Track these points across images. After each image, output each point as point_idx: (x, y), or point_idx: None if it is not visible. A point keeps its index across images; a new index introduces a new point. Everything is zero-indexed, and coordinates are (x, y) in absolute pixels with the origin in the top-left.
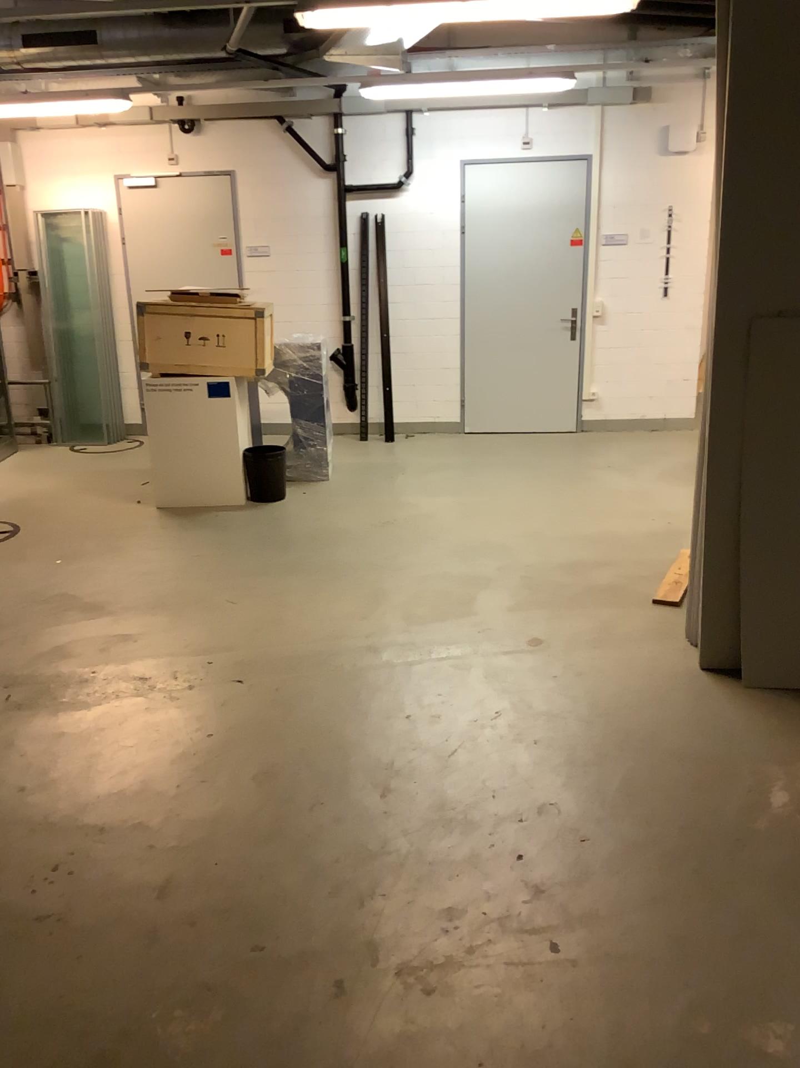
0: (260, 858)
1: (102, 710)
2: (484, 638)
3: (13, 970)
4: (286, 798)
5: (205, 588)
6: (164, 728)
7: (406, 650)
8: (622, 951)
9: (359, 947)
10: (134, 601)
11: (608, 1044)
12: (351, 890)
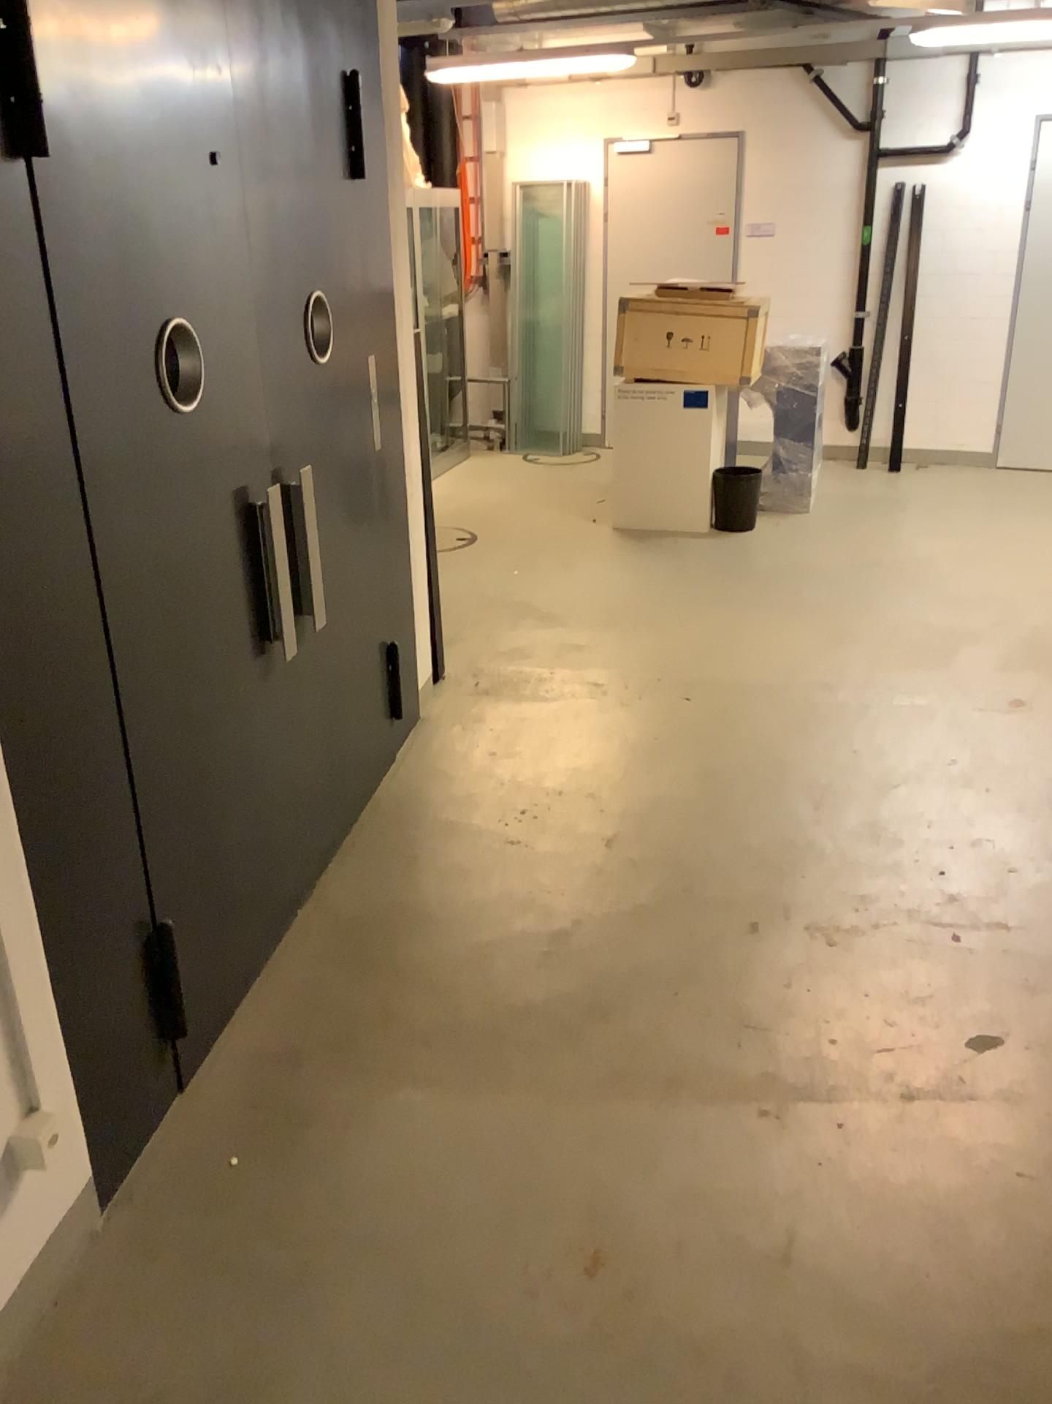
0: (698, 832)
1: (562, 703)
2: (956, 691)
3: (495, 868)
4: (726, 794)
5: (663, 610)
6: (617, 725)
7: (867, 692)
8: (1019, 948)
9: (777, 905)
10: (591, 614)
11: (984, 1001)
12: (776, 867)
